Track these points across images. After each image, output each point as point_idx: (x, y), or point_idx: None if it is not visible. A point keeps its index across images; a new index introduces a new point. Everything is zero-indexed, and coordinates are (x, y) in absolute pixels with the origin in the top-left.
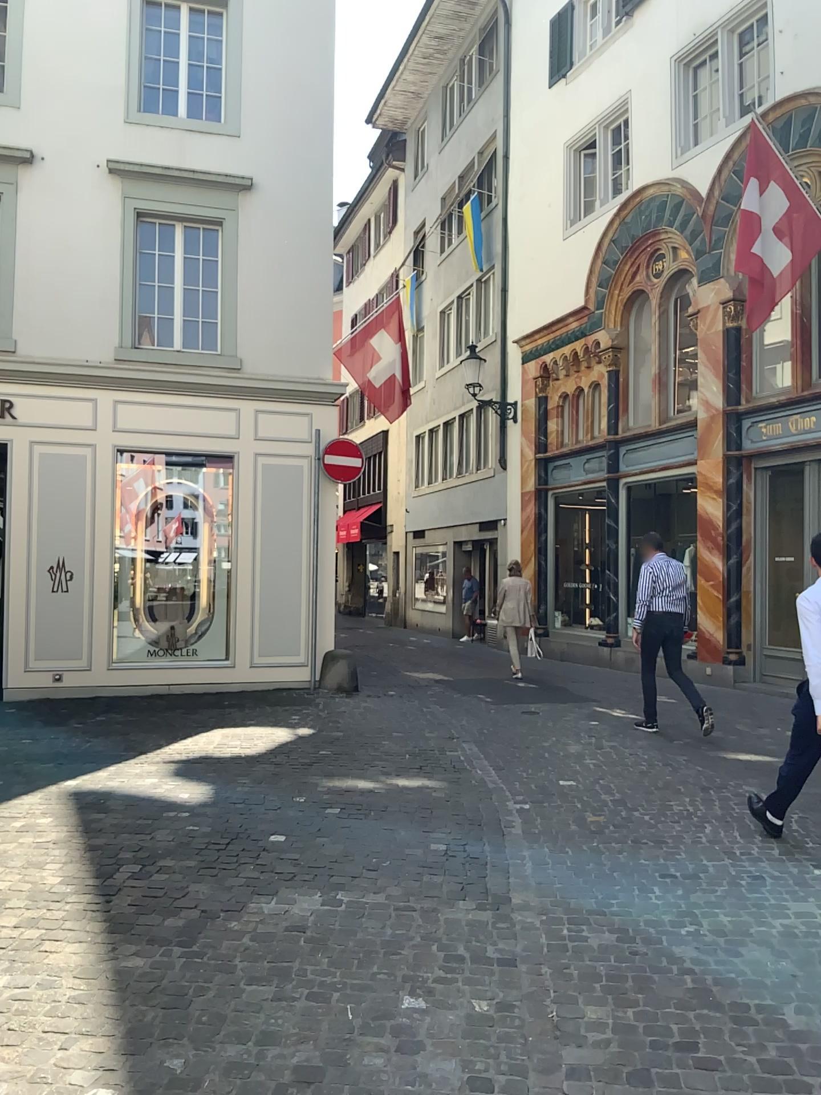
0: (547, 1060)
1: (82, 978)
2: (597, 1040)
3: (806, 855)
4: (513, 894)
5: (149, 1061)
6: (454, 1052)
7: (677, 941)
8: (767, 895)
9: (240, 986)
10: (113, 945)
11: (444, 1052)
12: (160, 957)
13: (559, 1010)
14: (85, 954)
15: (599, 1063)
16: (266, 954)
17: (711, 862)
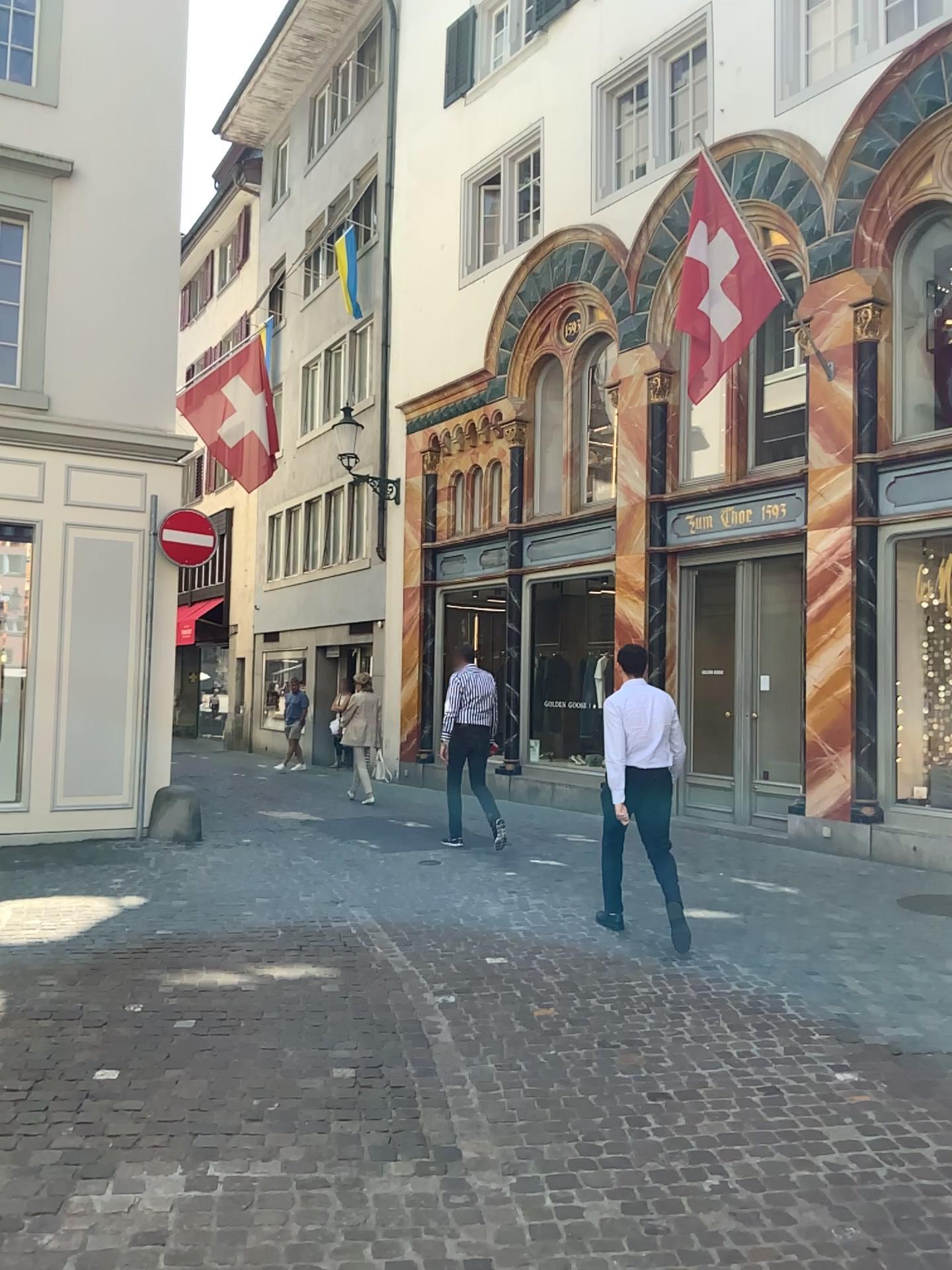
0: None
1: None
2: None
3: (824, 1055)
4: (467, 1147)
5: None
6: None
7: (706, 1205)
8: (797, 1120)
9: None
10: None
11: None
12: None
13: None
14: None
15: None
16: None
17: (712, 1073)
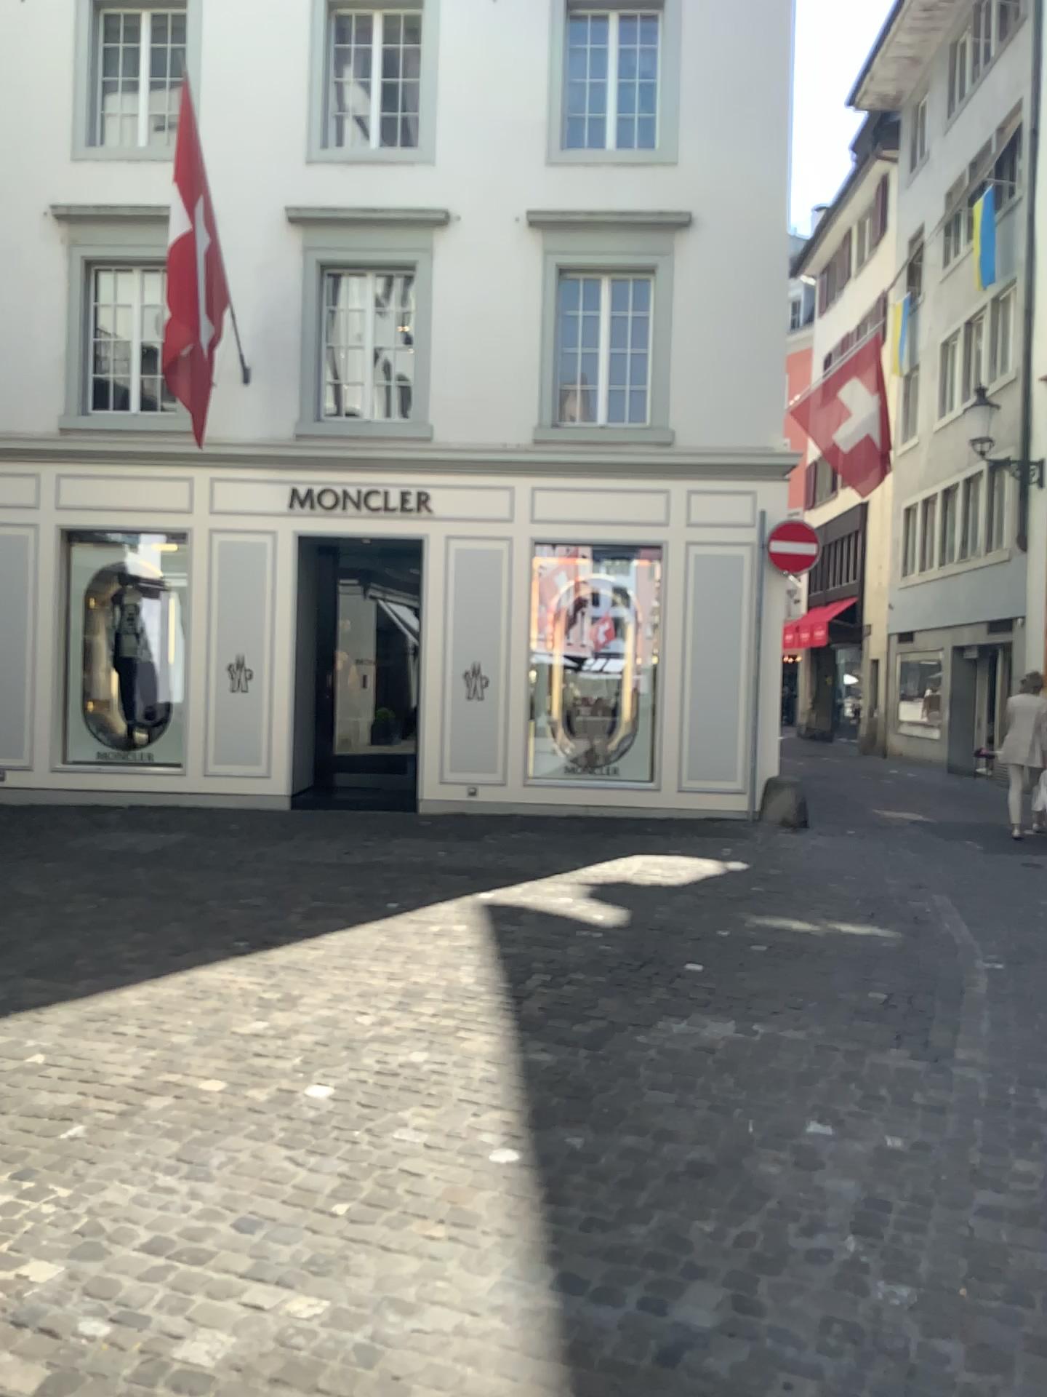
0: (957, 1196)
1: (494, 1063)
2: (1018, 1188)
3: None
4: (954, 1046)
5: (553, 1135)
6: (856, 1174)
7: None
8: None
9: (642, 1090)
10: (523, 1041)
11: (845, 1173)
12: (567, 1056)
13: (982, 1157)
14: (497, 1045)
15: (1016, 1207)
16: (671, 1067)
17: None
